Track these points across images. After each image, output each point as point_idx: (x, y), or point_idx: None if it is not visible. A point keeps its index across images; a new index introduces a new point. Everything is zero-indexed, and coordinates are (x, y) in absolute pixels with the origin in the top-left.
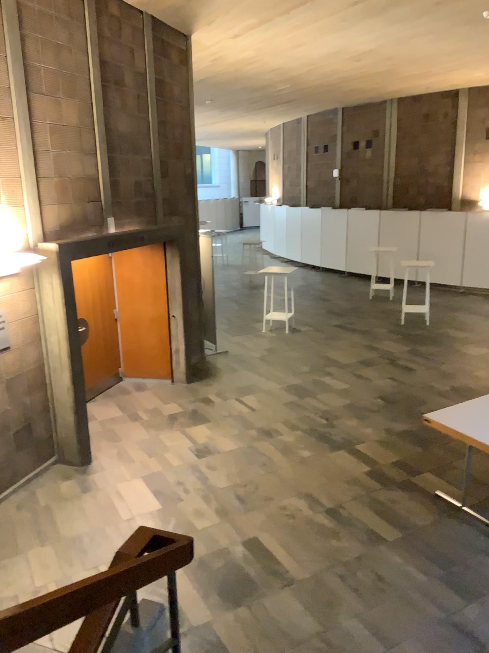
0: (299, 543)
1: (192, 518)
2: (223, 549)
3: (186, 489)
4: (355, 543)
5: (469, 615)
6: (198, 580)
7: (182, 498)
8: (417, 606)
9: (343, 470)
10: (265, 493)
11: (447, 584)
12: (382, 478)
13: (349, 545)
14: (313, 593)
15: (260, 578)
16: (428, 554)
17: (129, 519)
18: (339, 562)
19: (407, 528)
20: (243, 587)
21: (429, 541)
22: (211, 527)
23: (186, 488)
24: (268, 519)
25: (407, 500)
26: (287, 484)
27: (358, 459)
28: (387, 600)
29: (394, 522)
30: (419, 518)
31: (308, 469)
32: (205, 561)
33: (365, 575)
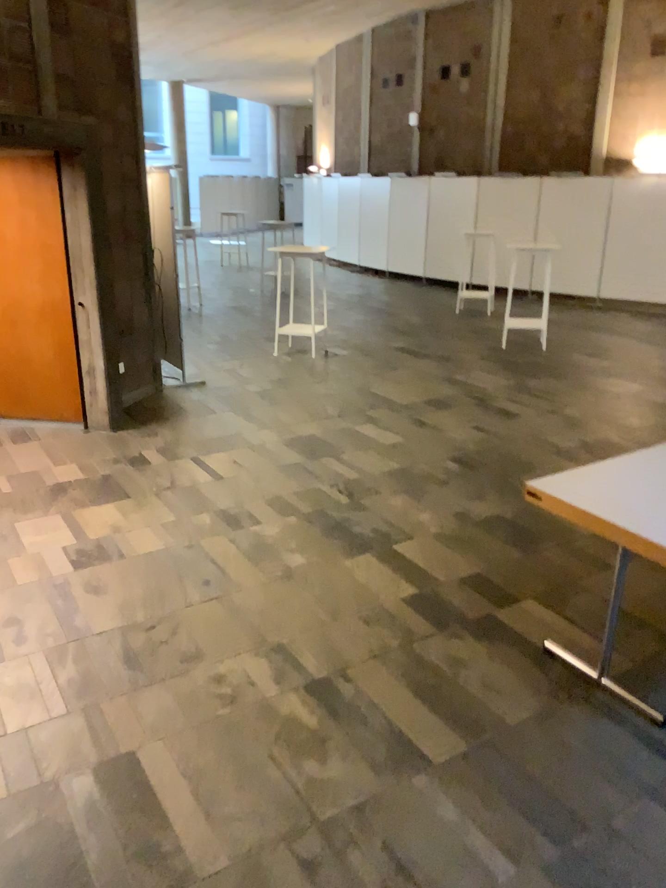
0: (228, 763)
1: (5, 699)
2: (44, 781)
3: (22, 632)
4: (356, 766)
5: None
6: None
7: (4, 651)
8: None
9: (360, 591)
10: (187, 641)
11: (558, 883)
12: (436, 611)
13: (342, 769)
14: None
15: (107, 864)
16: (517, 794)
17: None
18: (308, 817)
19: (475, 727)
20: None
21: (522, 758)
22: (42, 722)
23: (25, 628)
24: (176, 702)
25: (481, 659)
26: (239, 621)
27: (392, 570)
28: None
29: (449, 711)
30: (505, 699)
31: (291, 590)
32: None
33: (365, 854)
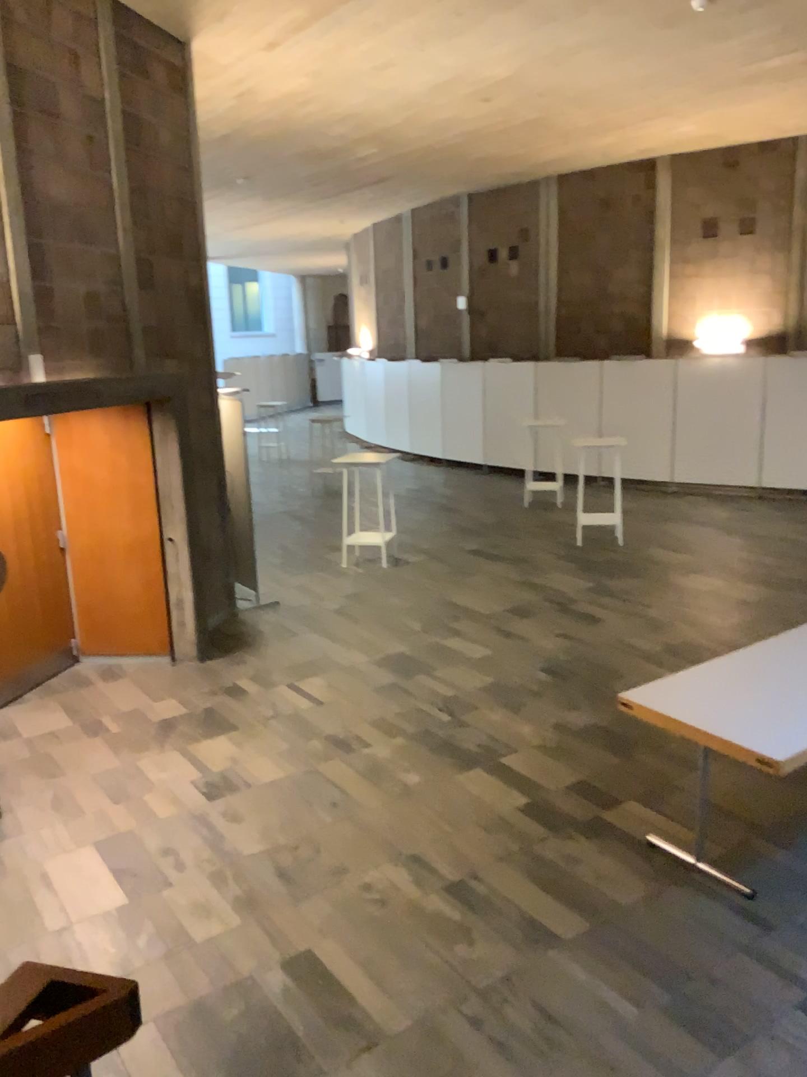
0: (392, 951)
1: (187, 914)
2: (243, 975)
3: (181, 858)
4: (500, 945)
5: (719, 1076)
6: (187, 1045)
7: (170, 876)
8: (619, 1067)
9: (478, 802)
10: (332, 856)
11: (674, 1016)
12: (549, 815)
13: (488, 949)
14: (417, 1055)
15: (314, 1030)
16: (636, 956)
17: (62, 924)
18: (468, 985)
19: (595, 908)
20: (277, 1053)
21: (637, 929)
22: (224, 930)
23: (182, 856)
24: (335, 906)
25: (594, 853)
26: (374, 836)
27: (504, 781)
28: (561, 1059)
29: (571, 897)
30: (618, 885)
31: (415, 805)
32: (205, 1003)
33: (519, 1008)
